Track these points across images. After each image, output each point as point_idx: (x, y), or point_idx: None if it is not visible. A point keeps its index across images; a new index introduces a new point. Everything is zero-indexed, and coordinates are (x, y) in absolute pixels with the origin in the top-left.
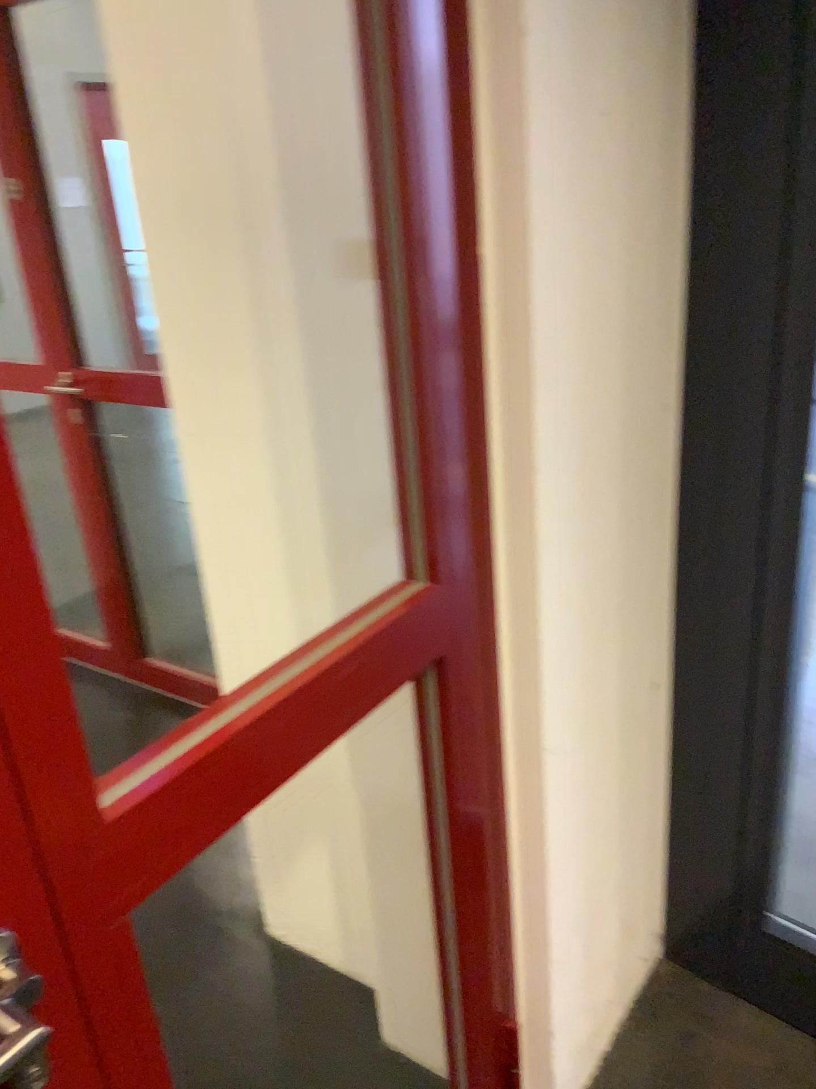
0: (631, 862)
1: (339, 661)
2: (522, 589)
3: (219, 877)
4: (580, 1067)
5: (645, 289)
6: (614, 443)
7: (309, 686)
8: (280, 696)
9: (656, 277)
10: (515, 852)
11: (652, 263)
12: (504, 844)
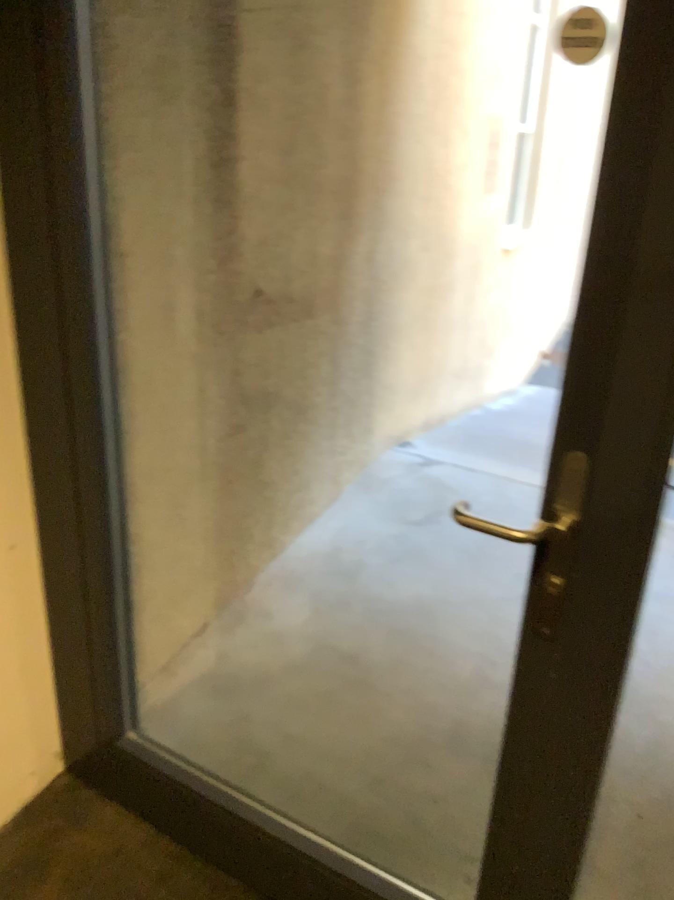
0: None
1: None
2: None
3: None
4: None
5: None
6: None
7: None
8: None
9: None
10: None
11: None
12: None
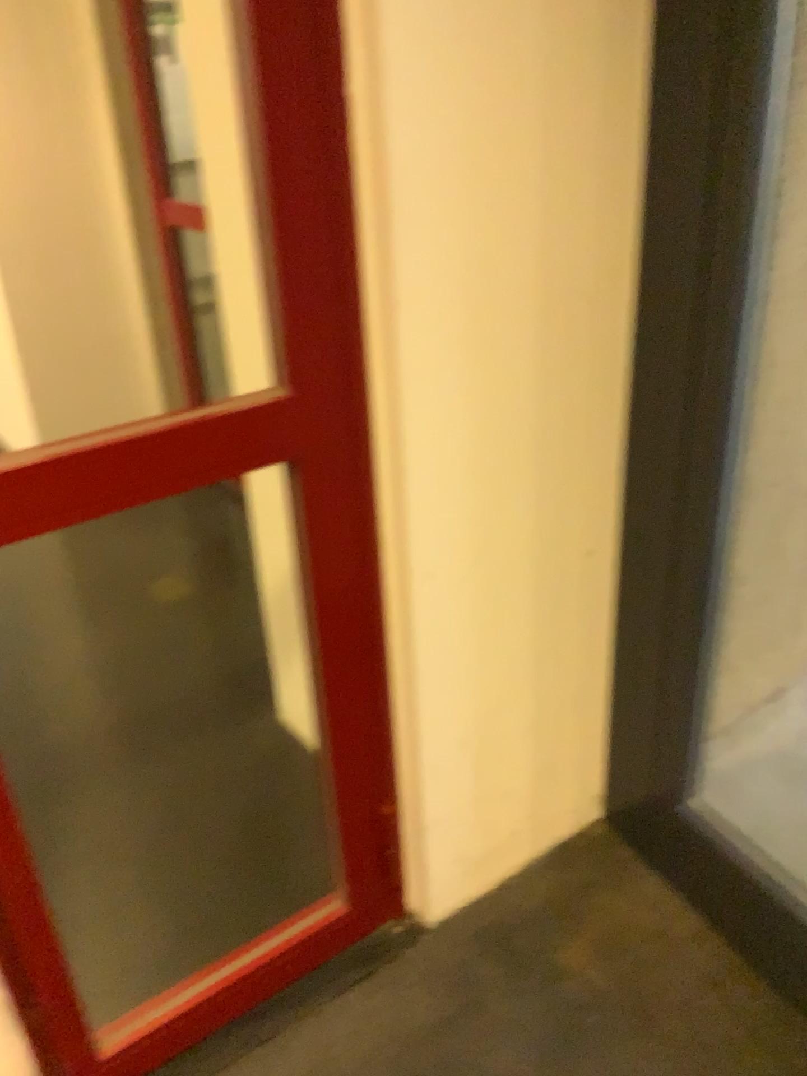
0: (554, 711)
1: (160, 428)
2: (403, 416)
3: (258, 667)
4: (478, 879)
5: (568, 141)
6: (509, 291)
7: (128, 441)
8: (100, 444)
9: (583, 130)
10: (392, 656)
11: (578, 116)
12: (381, 645)
